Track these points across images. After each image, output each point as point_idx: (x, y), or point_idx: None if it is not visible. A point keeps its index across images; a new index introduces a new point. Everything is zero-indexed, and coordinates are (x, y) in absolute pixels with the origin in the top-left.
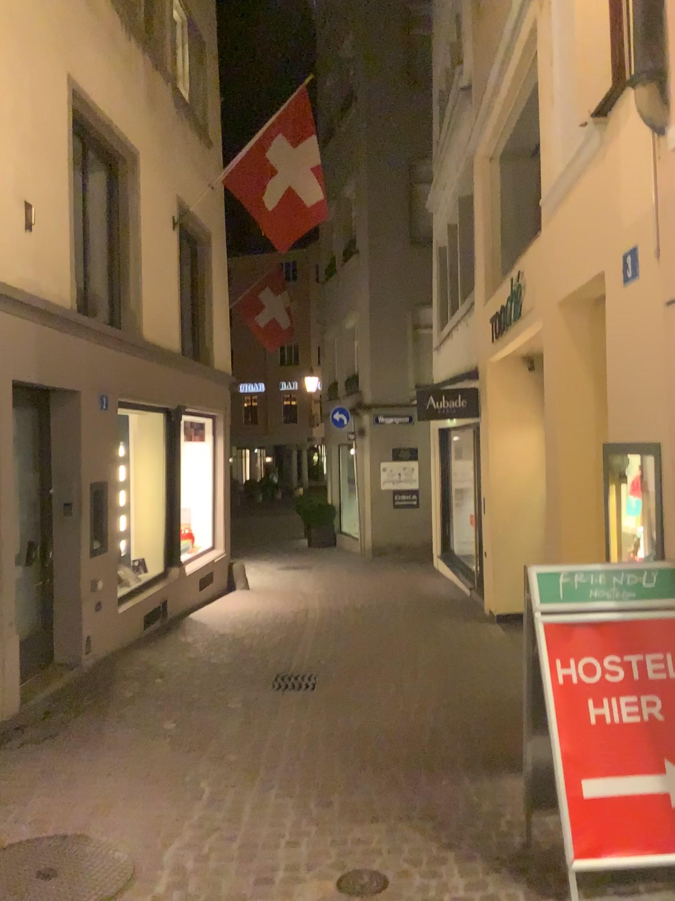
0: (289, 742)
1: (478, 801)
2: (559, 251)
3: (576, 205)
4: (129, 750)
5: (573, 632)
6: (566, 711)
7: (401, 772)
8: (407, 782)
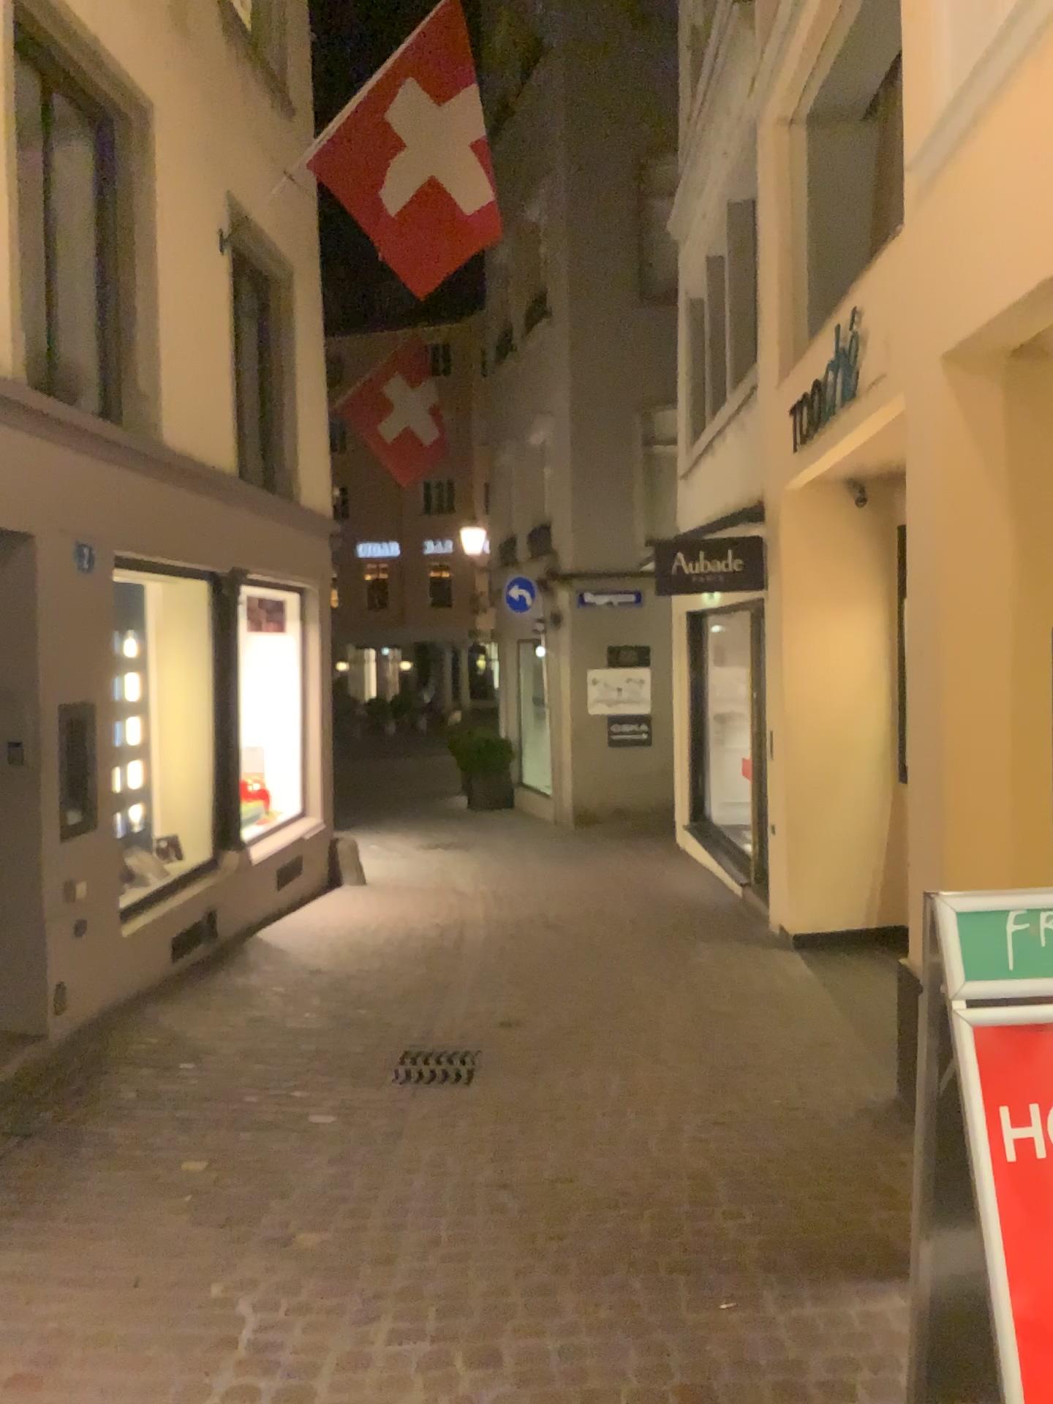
0: (419, 1207)
1: (801, 1364)
2: (951, 248)
3: (995, 145)
4: (104, 1229)
5: (1038, 1047)
6: (1025, 1226)
7: (638, 1286)
8: (651, 1315)
